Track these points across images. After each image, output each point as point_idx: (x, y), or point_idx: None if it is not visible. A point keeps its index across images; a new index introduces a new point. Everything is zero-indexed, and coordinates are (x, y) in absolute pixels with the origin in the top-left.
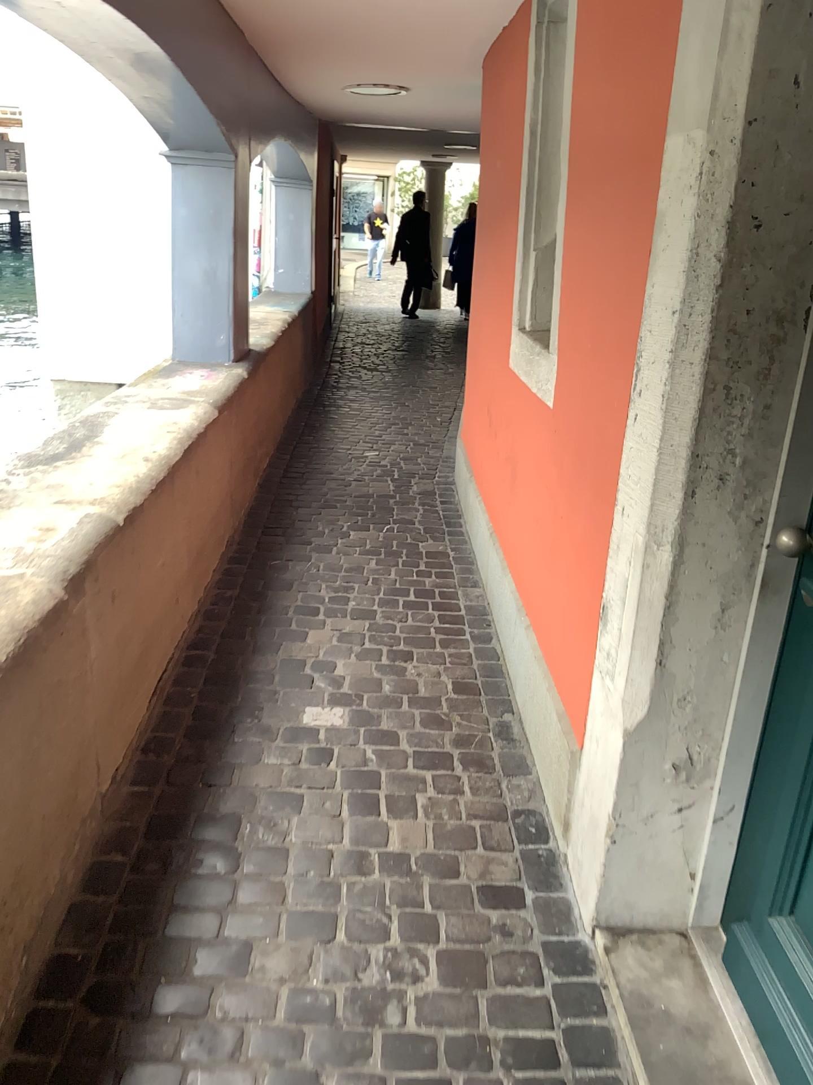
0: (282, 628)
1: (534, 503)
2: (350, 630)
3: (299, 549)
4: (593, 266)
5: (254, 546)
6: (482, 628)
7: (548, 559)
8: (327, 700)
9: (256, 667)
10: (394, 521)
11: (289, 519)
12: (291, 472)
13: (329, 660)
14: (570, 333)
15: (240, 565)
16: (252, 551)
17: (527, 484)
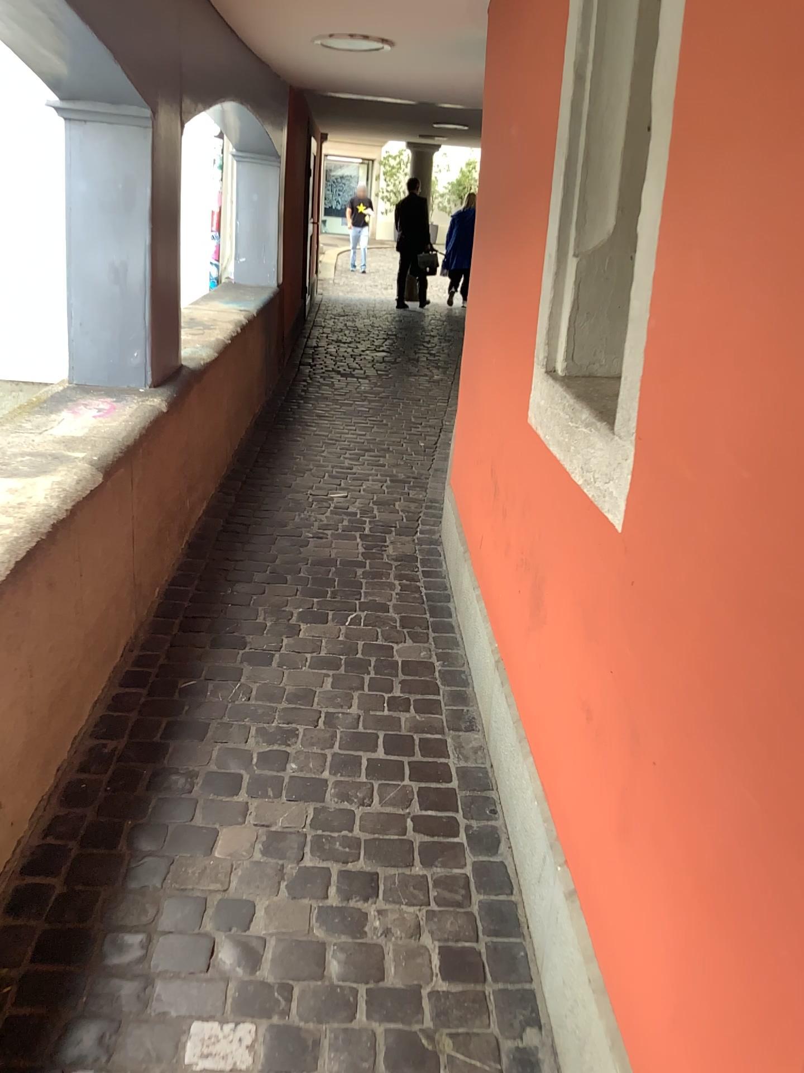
0: (180, 821)
1: (578, 677)
2: (284, 823)
3: (227, 659)
4: (754, 311)
5: (166, 651)
6: (483, 822)
7: (611, 802)
8: (230, 999)
9: (126, 914)
10: (360, 607)
11: (221, 604)
12: (233, 524)
13: (244, 894)
14: (676, 425)
15: (138, 688)
16: (159, 663)
17: (562, 628)
